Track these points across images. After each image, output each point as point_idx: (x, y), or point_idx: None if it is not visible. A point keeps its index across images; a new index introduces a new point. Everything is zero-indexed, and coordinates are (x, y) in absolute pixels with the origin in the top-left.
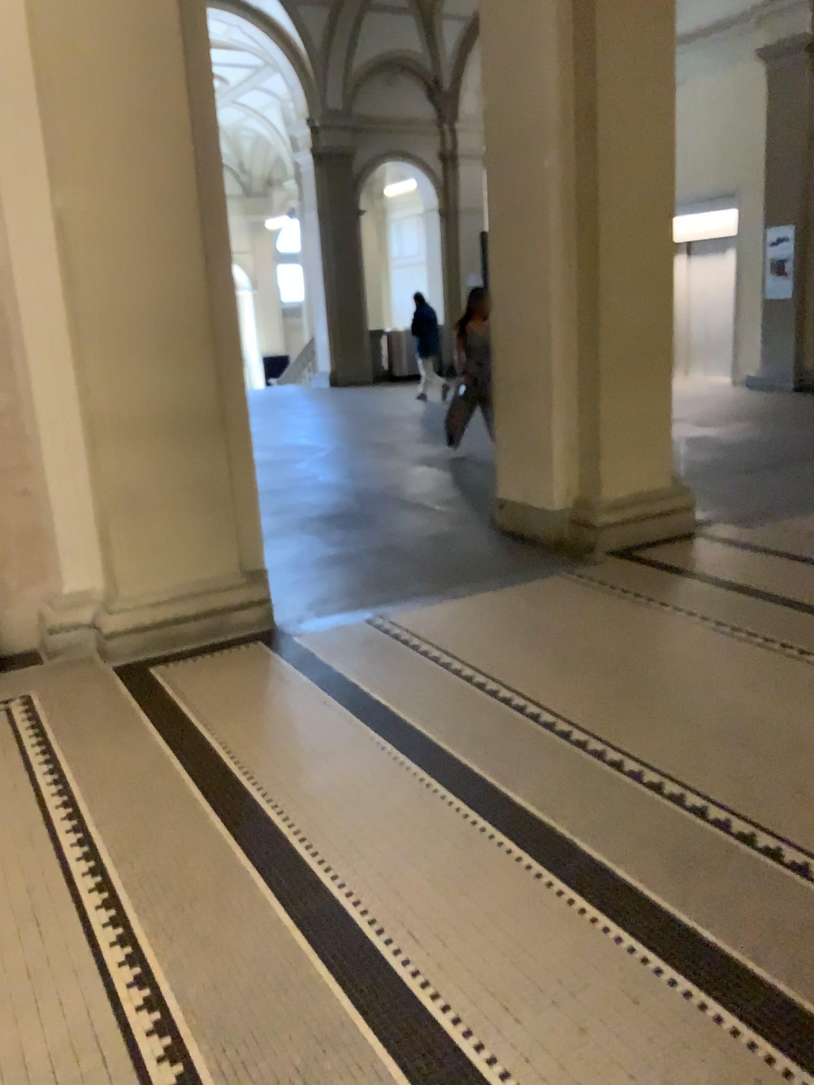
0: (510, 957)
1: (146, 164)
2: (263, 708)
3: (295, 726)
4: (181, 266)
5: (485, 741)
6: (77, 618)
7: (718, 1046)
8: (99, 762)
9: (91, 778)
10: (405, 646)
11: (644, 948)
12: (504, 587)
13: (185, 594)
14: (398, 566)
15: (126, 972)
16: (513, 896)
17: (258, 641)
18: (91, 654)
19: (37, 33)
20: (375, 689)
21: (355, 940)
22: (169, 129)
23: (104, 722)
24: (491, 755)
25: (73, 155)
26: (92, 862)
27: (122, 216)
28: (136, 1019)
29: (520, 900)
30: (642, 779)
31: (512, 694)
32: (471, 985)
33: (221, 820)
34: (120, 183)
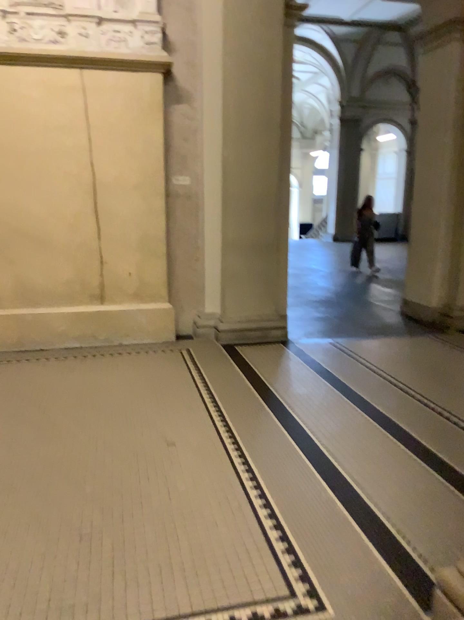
0: (360, 447)
1: (260, 139)
2: (280, 365)
3: (292, 372)
4: (269, 181)
5: (370, 388)
6: (208, 323)
7: (428, 479)
8: (215, 372)
9: (212, 376)
10: (345, 353)
11: (412, 453)
12: (398, 337)
13: (253, 319)
14: (349, 323)
15: (223, 427)
16: (366, 432)
17: (281, 343)
18: (212, 338)
19: (226, 88)
20: (328, 365)
21: (303, 433)
22: (271, 125)
23: (217, 361)
24: (371, 392)
25: (233, 135)
26: (212, 399)
27: (248, 160)
28: (226, 439)
29: (368, 433)
30: (434, 409)
31: (388, 375)
32: (342, 450)
33: (259, 395)
34: (250, 147)
